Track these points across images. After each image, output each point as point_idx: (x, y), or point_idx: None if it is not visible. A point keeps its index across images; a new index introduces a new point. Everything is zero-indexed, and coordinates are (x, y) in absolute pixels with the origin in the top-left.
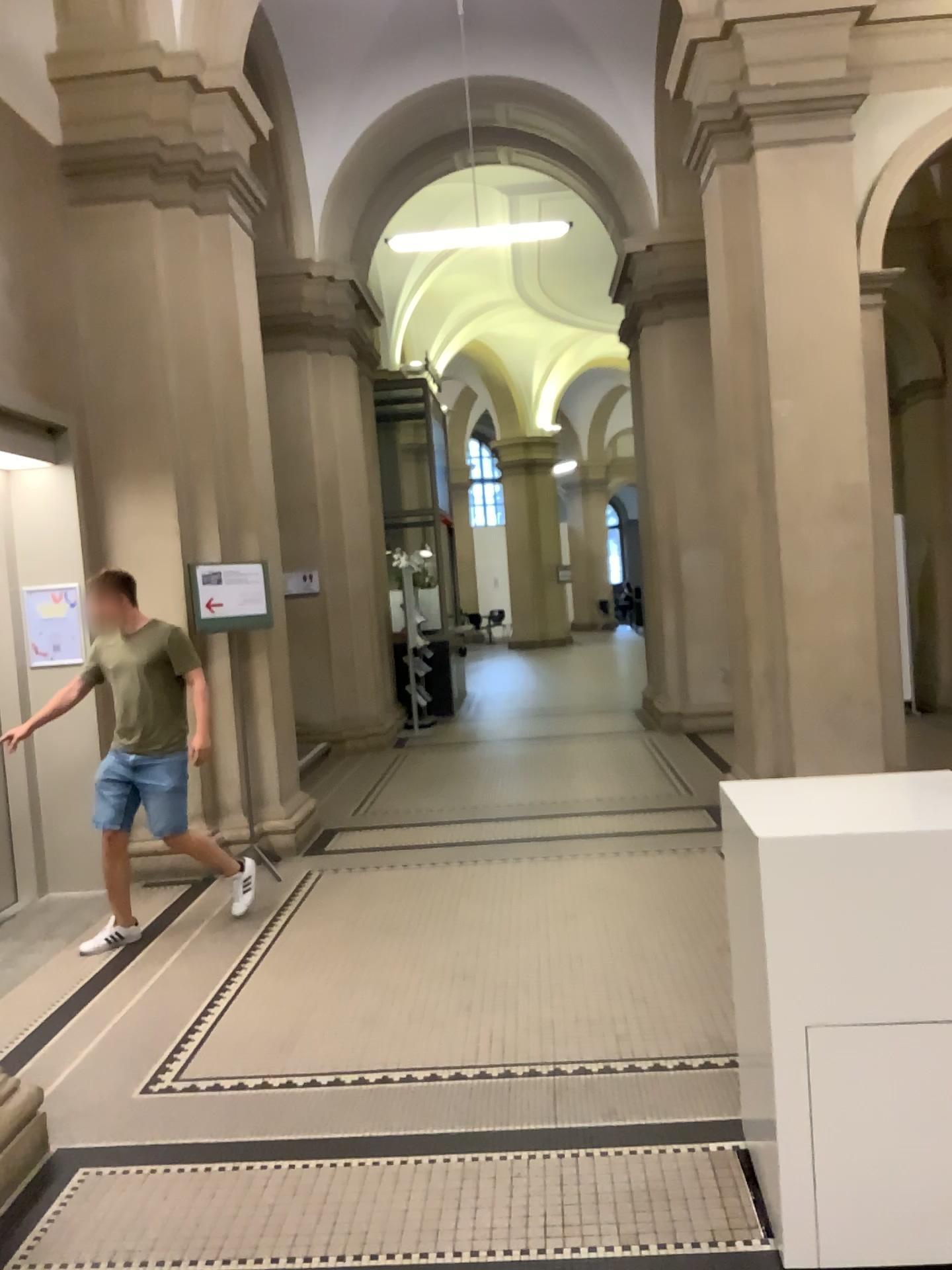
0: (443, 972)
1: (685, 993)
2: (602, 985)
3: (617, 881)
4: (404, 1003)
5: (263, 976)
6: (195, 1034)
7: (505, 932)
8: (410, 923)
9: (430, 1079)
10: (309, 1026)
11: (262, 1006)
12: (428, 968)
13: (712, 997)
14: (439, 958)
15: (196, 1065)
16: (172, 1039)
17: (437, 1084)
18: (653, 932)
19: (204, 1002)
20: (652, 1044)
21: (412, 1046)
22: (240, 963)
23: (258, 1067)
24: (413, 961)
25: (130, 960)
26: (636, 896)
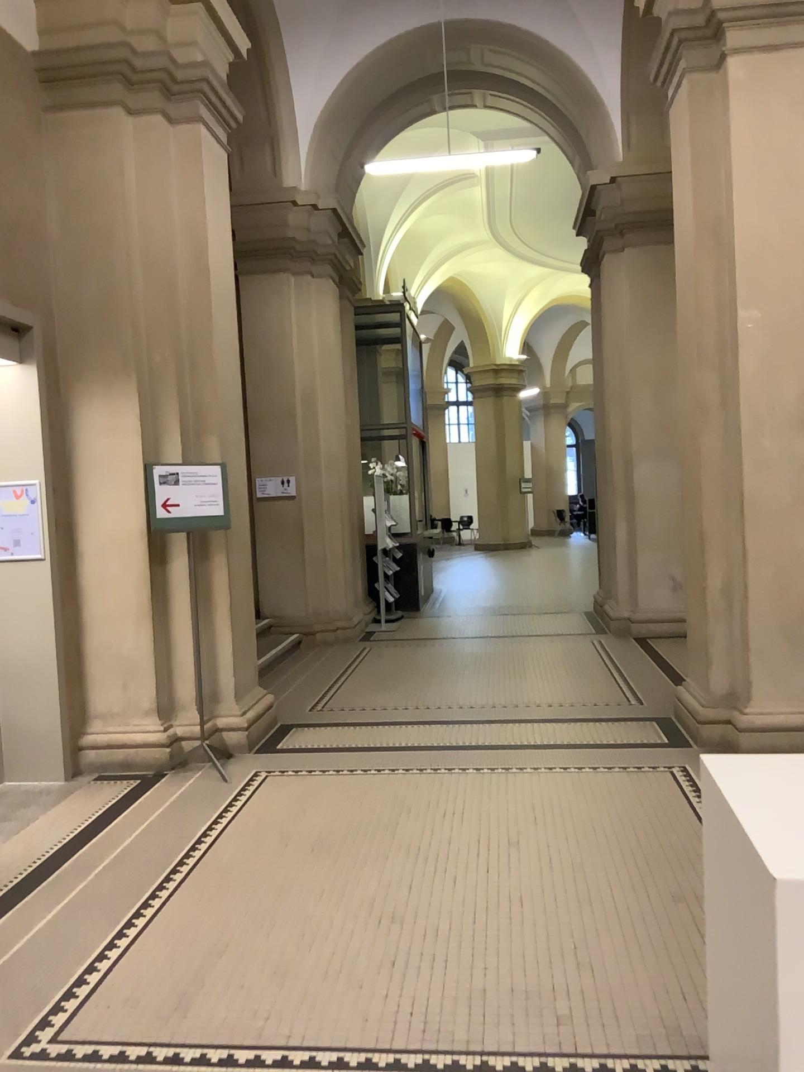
0: (373, 904)
1: (637, 954)
2: (544, 936)
3: (564, 801)
4: (325, 946)
5: (184, 898)
6: (93, 973)
7: (444, 857)
8: (346, 841)
9: (337, 1061)
10: (218, 971)
11: (174, 938)
12: (357, 900)
13: (669, 964)
14: (371, 887)
15: (83, 1018)
16: (67, 978)
17: (344, 1071)
18: (602, 867)
19: (114, 930)
20: (599, 1027)
21: (325, 1008)
22: (164, 880)
23: (149, 1027)
24: (343, 888)
25: (55, 868)
26: (585, 821)
